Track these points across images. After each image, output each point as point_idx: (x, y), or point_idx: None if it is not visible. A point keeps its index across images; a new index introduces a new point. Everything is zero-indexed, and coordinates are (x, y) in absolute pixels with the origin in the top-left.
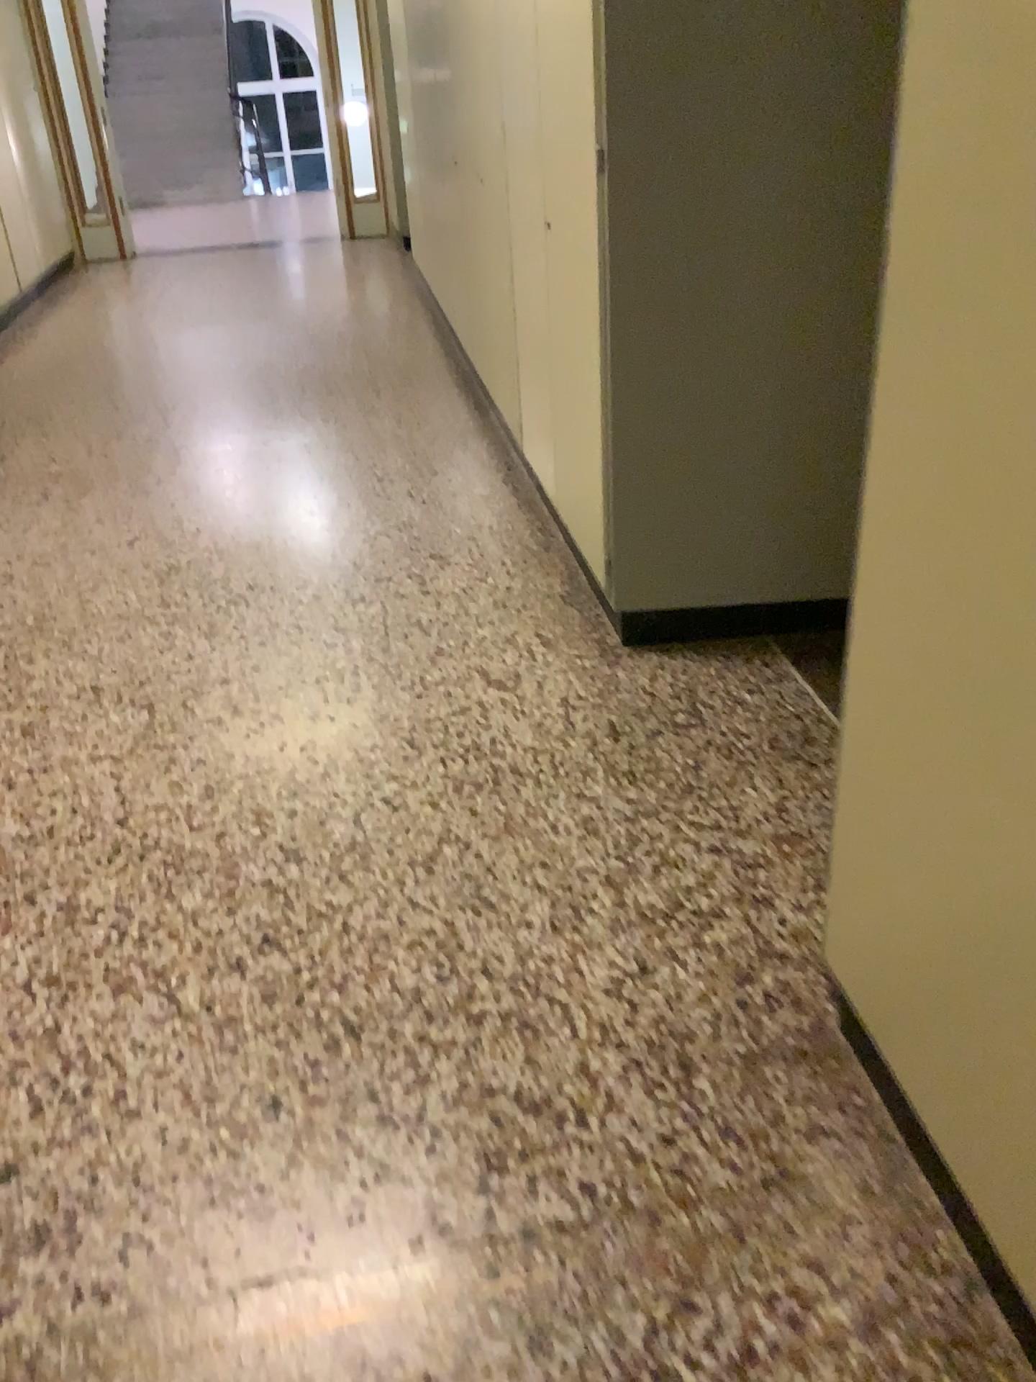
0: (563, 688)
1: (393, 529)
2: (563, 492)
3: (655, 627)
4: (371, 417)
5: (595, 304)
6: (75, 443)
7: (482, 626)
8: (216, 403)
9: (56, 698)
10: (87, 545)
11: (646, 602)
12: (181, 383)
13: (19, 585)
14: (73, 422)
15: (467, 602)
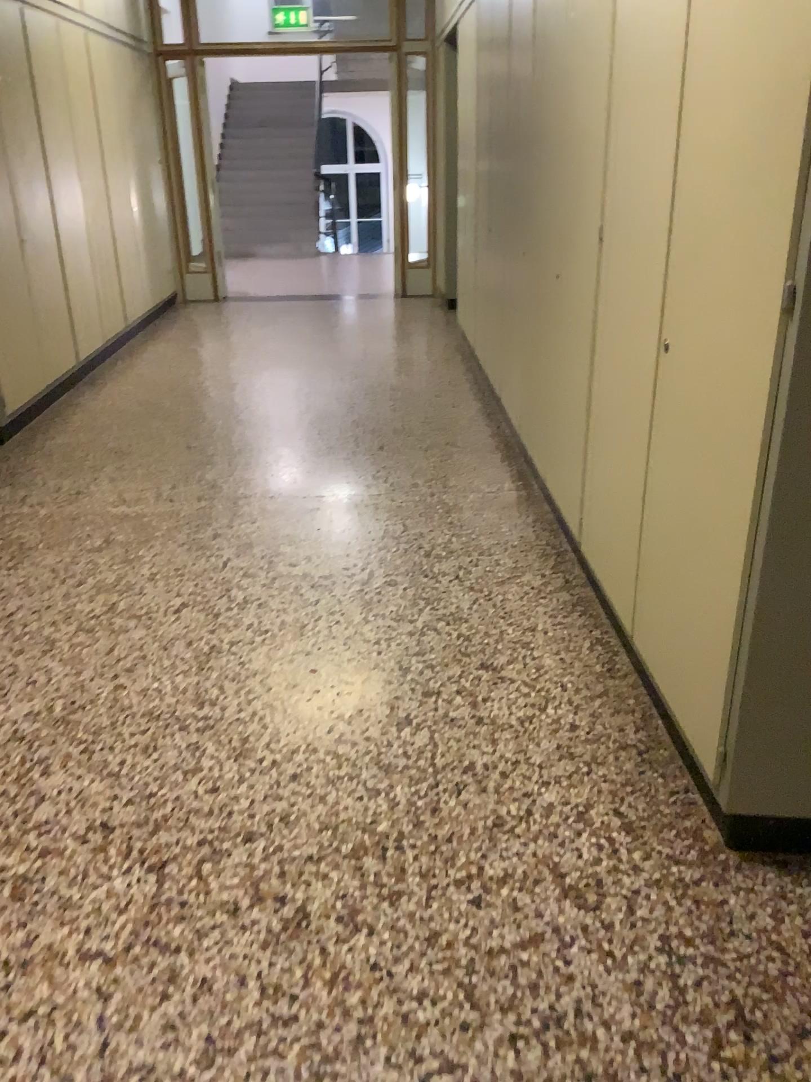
0: (663, 922)
1: (445, 628)
2: (647, 631)
3: (772, 836)
4: (421, 480)
5: (752, 465)
6: (145, 485)
7: (551, 790)
8: (277, 451)
9: (62, 844)
10: (135, 613)
11: (766, 809)
12: (248, 428)
13: (59, 660)
14: (147, 461)
15: (531, 749)
